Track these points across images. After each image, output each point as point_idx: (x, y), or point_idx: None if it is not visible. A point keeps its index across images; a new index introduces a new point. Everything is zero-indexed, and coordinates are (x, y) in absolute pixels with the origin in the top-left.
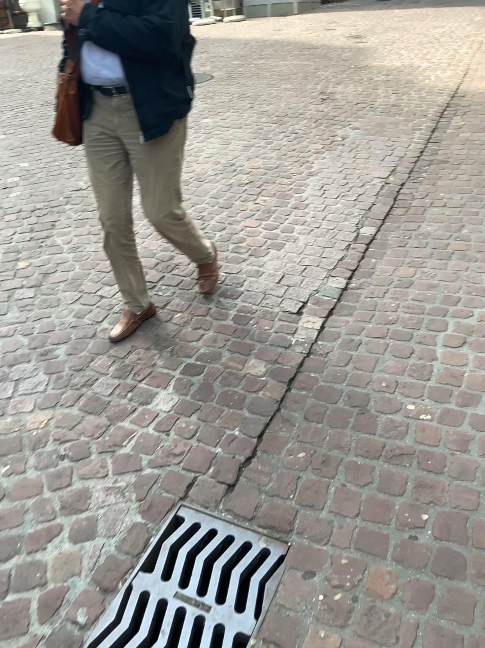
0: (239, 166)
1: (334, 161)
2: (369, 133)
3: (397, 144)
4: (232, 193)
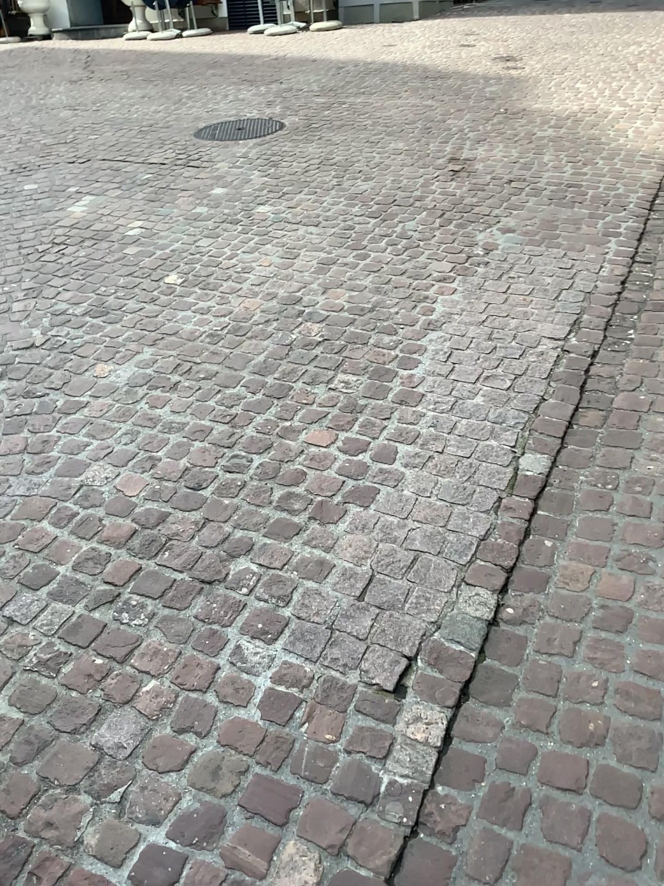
0: (308, 301)
1: (469, 295)
2: (527, 240)
3: (574, 262)
4: (291, 359)
